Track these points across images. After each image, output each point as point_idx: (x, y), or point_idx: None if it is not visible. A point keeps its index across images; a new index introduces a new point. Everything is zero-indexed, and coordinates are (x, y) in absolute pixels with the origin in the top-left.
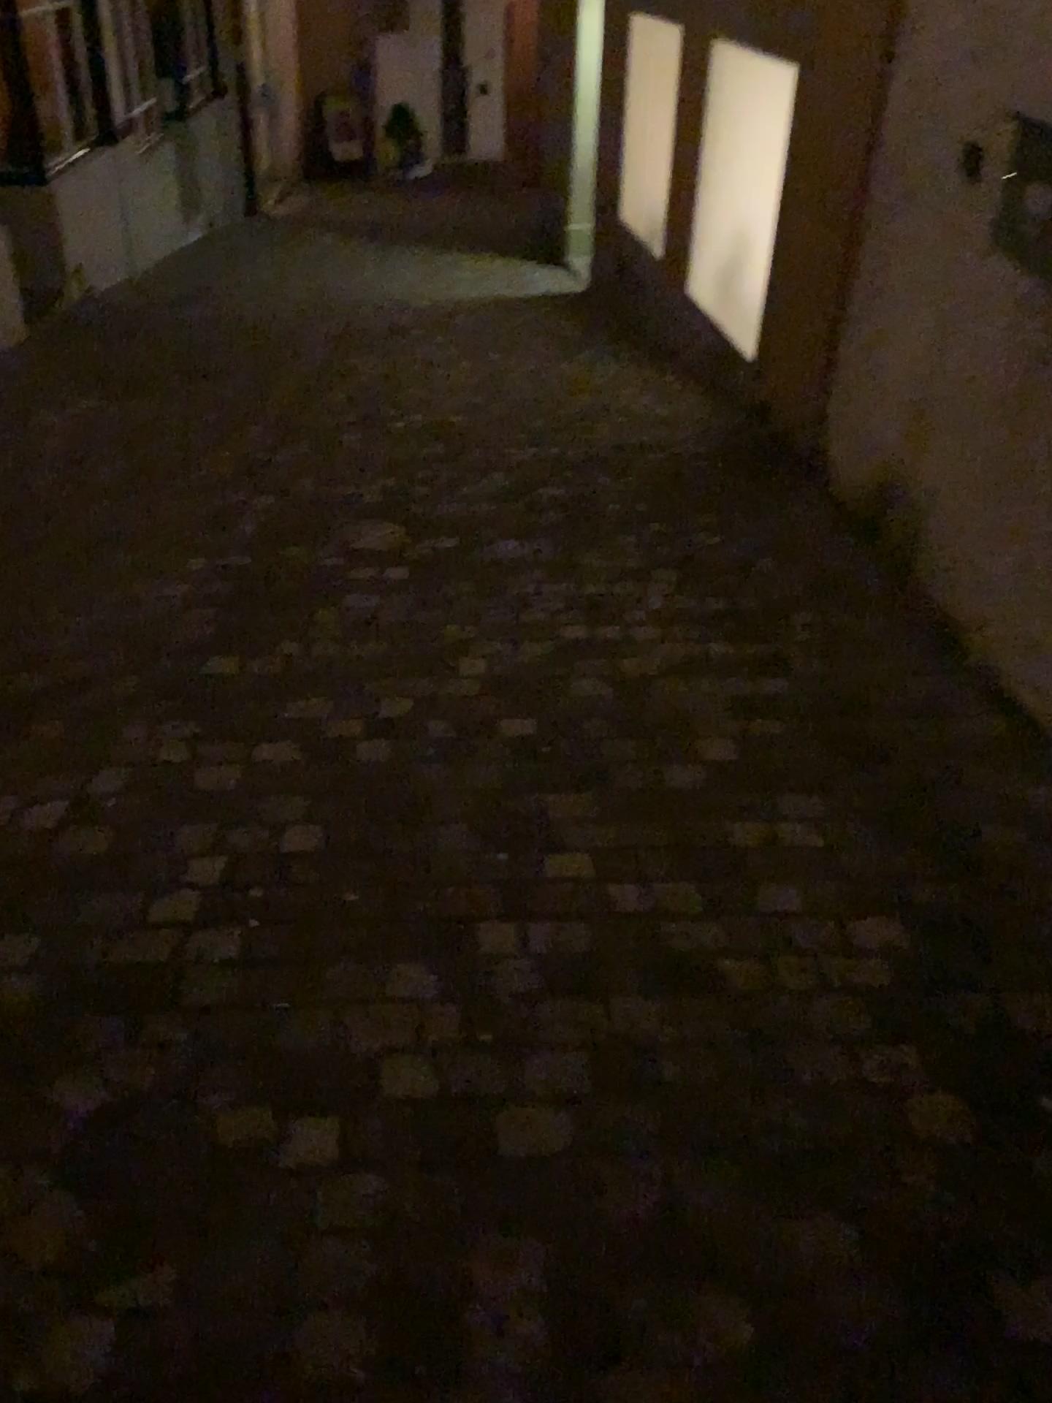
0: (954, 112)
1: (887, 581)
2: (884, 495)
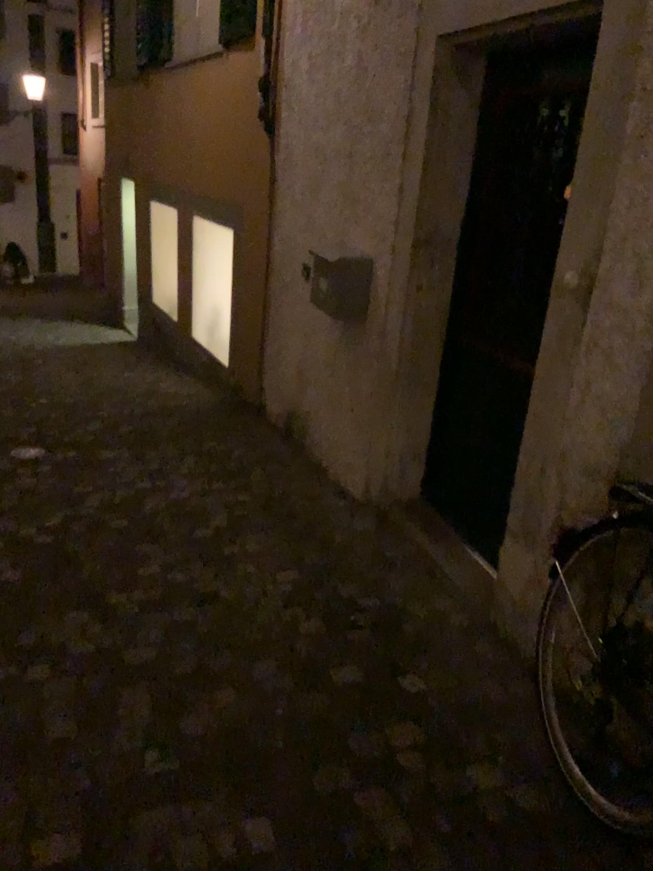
0: (297, 247)
1: (295, 453)
2: (290, 415)
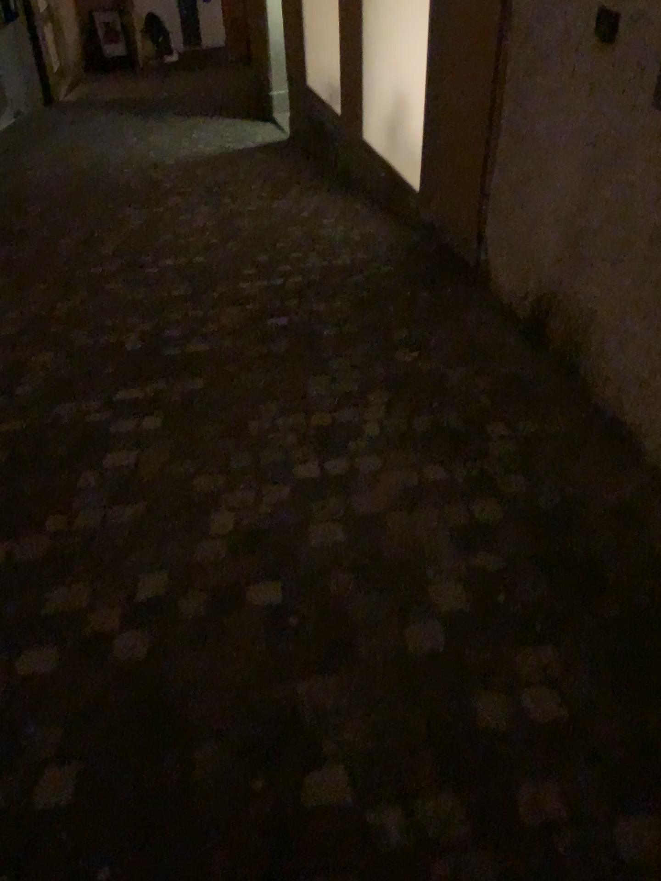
0: None
1: (558, 386)
2: (546, 310)
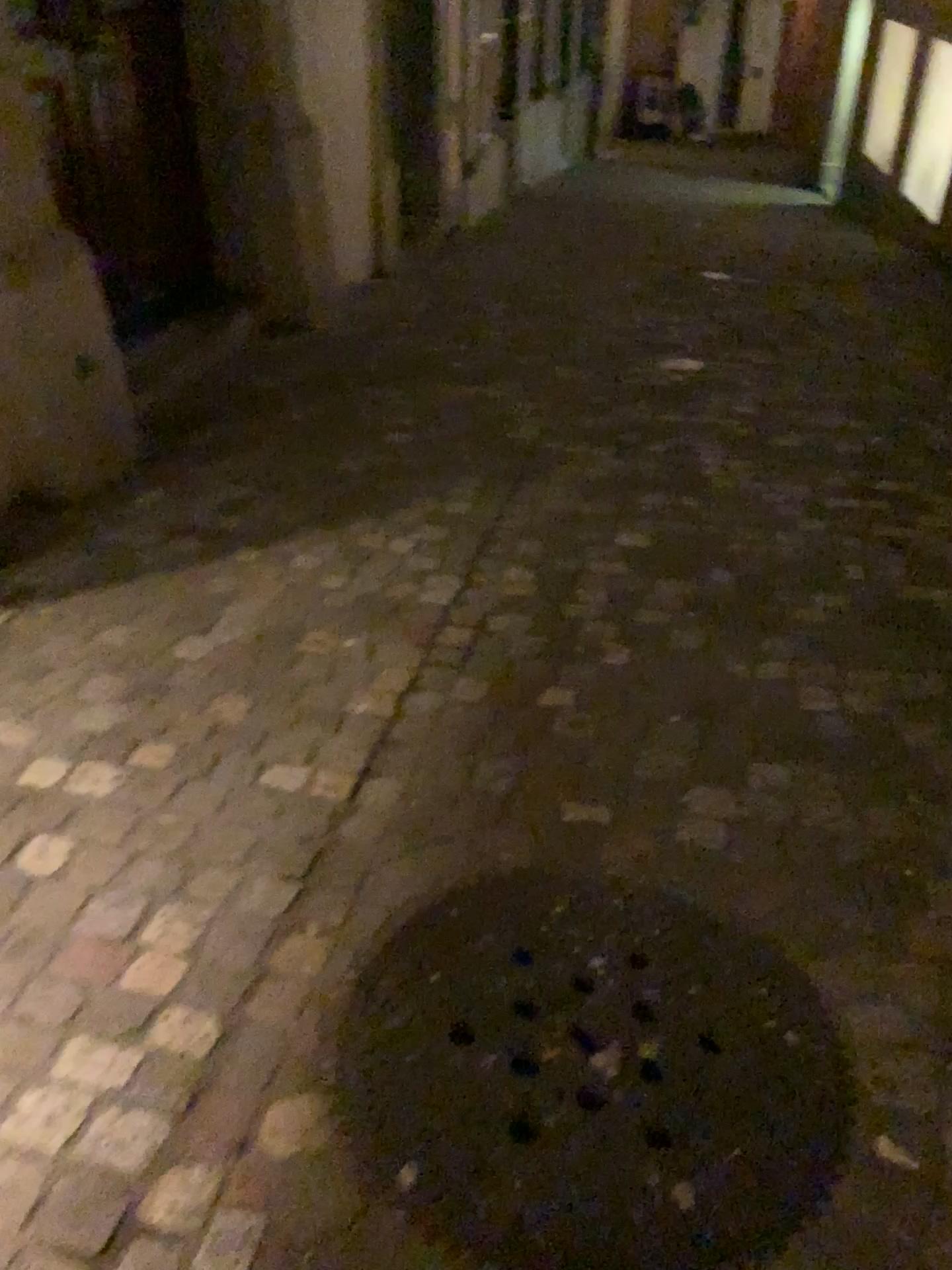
0: None
1: None
2: None
